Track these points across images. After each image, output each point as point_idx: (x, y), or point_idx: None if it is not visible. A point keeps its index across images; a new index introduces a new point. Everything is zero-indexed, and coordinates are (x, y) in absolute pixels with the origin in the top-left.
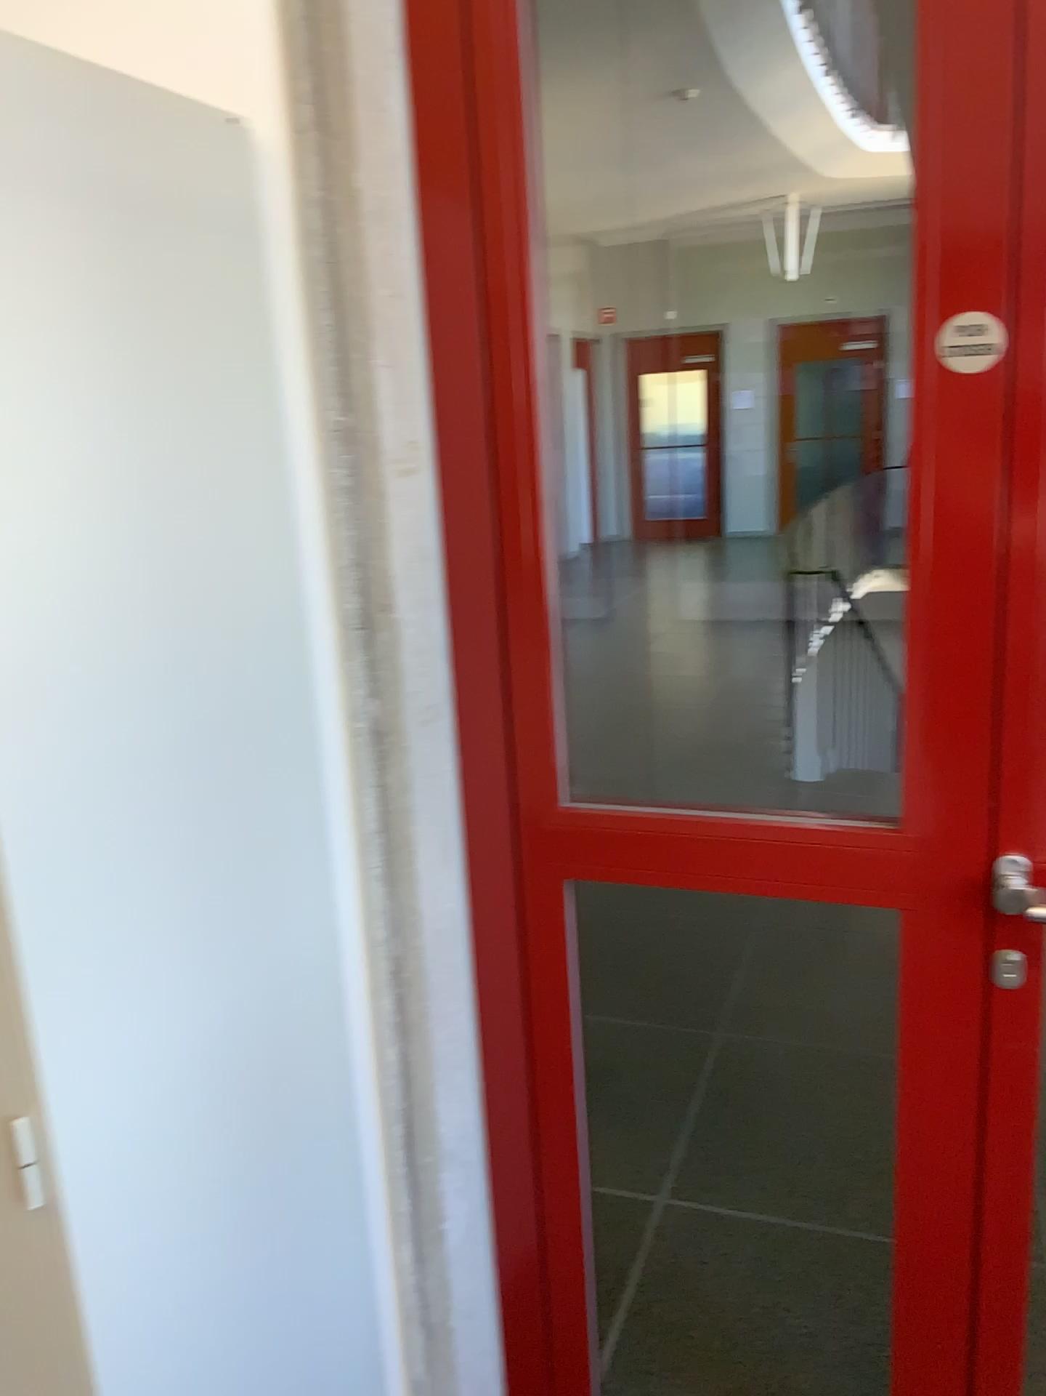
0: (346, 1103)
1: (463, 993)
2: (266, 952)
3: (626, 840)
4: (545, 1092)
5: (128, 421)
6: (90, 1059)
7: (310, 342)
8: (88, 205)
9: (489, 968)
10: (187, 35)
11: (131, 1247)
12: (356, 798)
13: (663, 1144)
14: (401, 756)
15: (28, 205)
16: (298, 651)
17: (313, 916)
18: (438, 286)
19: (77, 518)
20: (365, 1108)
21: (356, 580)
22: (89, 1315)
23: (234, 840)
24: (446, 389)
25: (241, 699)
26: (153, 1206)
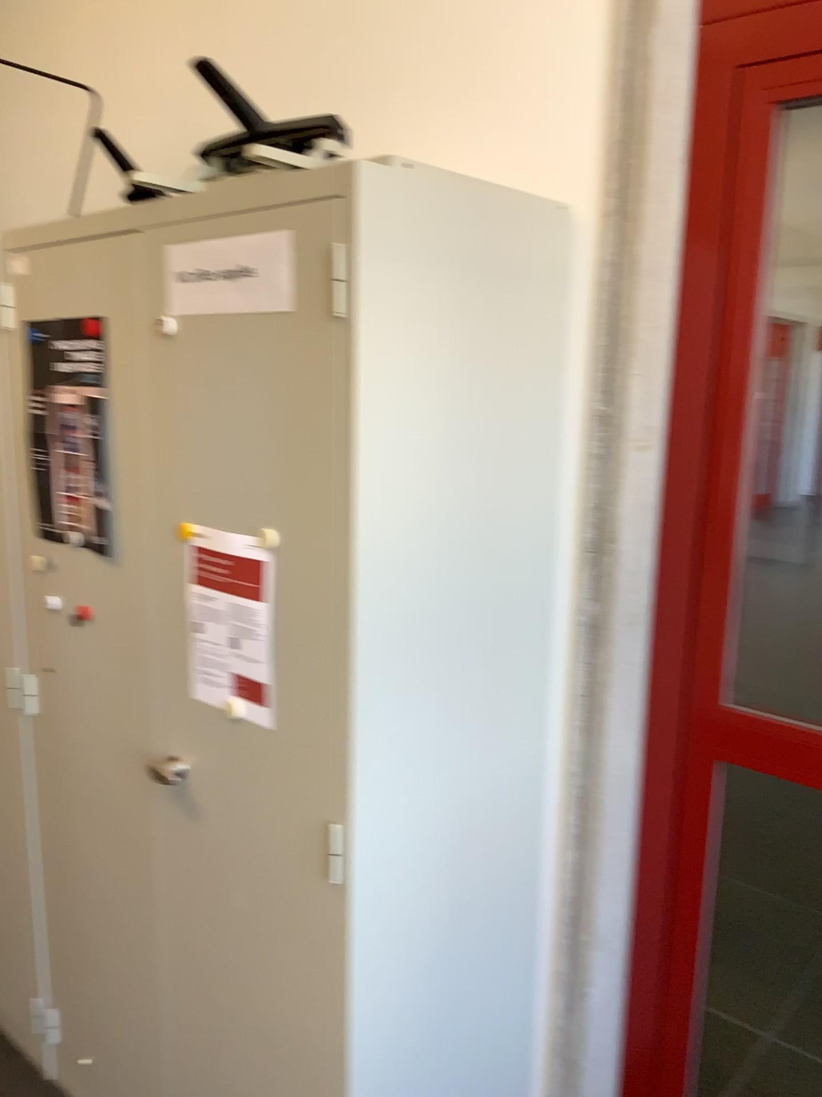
0: (535, 879)
1: (630, 823)
2: (497, 760)
3: (772, 738)
4: (681, 913)
5: (464, 403)
6: (379, 799)
7: (590, 354)
8: (462, 269)
9: (652, 811)
10: (539, 148)
11: (384, 927)
12: (574, 668)
13: (781, 995)
14: (610, 645)
15: (427, 271)
16: (549, 560)
17: (532, 743)
18: (687, 320)
19: (425, 461)
20: (547, 888)
21: (597, 517)
22: (353, 961)
23: (488, 680)
24: (682, 393)
25: (506, 588)
26: (400, 905)
